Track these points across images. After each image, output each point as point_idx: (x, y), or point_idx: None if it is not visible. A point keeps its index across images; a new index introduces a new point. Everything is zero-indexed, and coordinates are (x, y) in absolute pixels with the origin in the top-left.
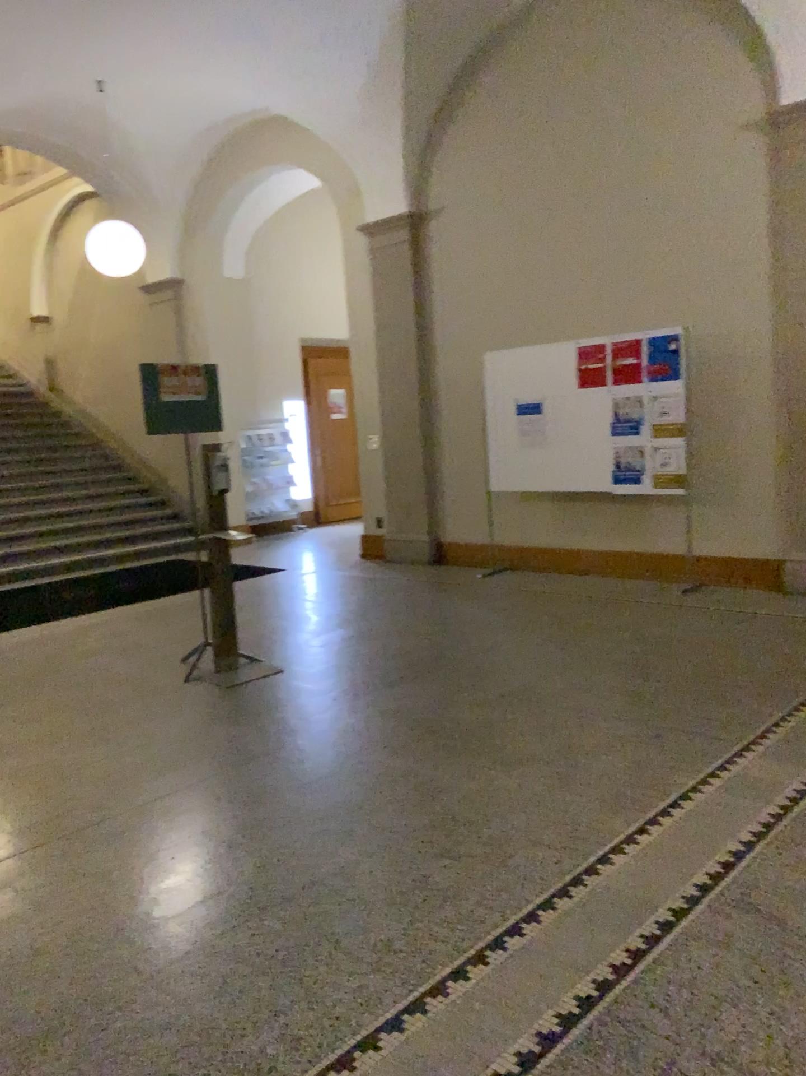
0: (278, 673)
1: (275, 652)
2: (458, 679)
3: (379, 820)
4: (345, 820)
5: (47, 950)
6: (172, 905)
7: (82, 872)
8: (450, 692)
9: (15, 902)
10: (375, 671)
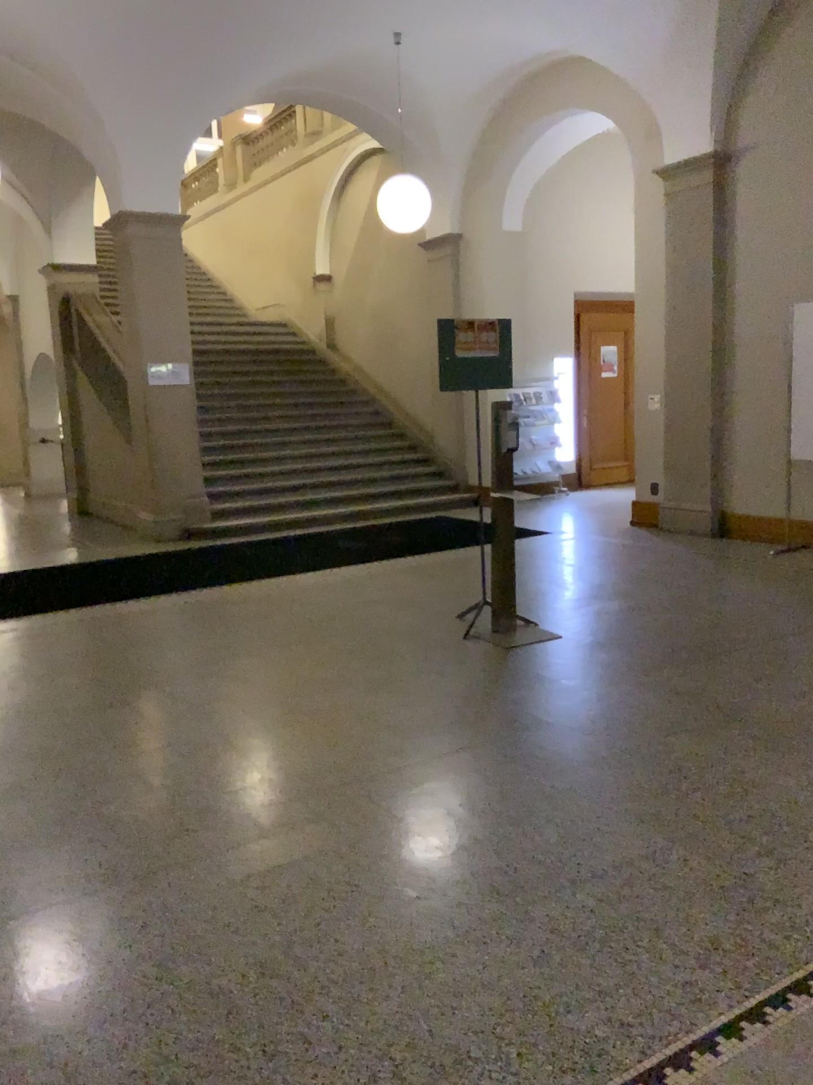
0: (562, 640)
1: (556, 619)
2: (762, 665)
3: (693, 810)
4: (655, 804)
5: (368, 893)
6: (484, 867)
7: (391, 820)
8: (755, 678)
9: (332, 840)
10: (666, 648)
